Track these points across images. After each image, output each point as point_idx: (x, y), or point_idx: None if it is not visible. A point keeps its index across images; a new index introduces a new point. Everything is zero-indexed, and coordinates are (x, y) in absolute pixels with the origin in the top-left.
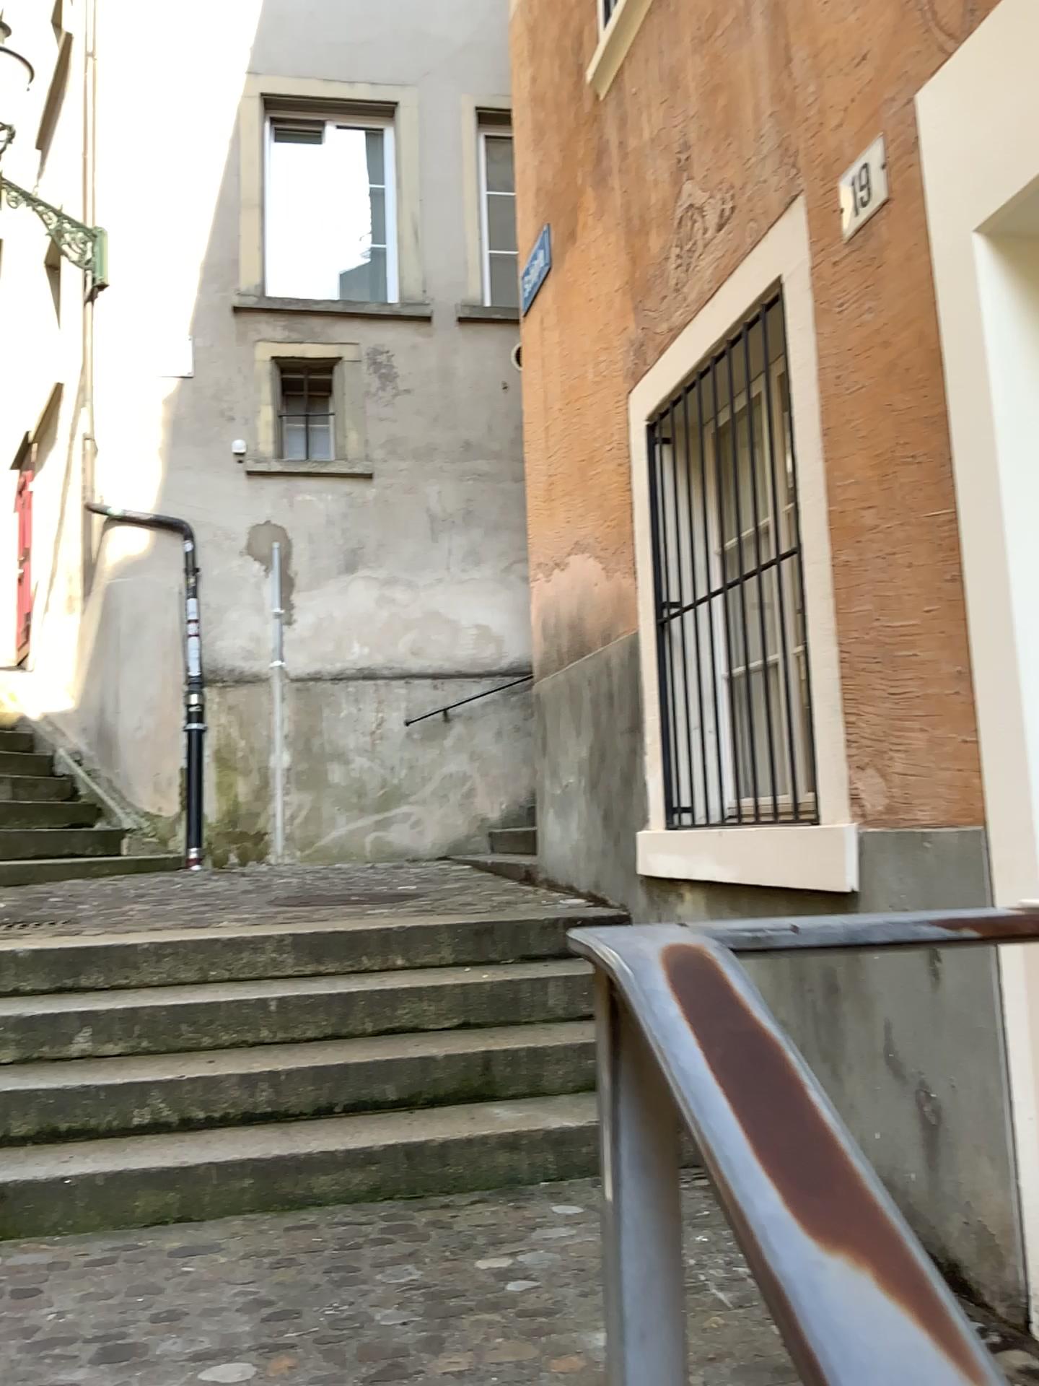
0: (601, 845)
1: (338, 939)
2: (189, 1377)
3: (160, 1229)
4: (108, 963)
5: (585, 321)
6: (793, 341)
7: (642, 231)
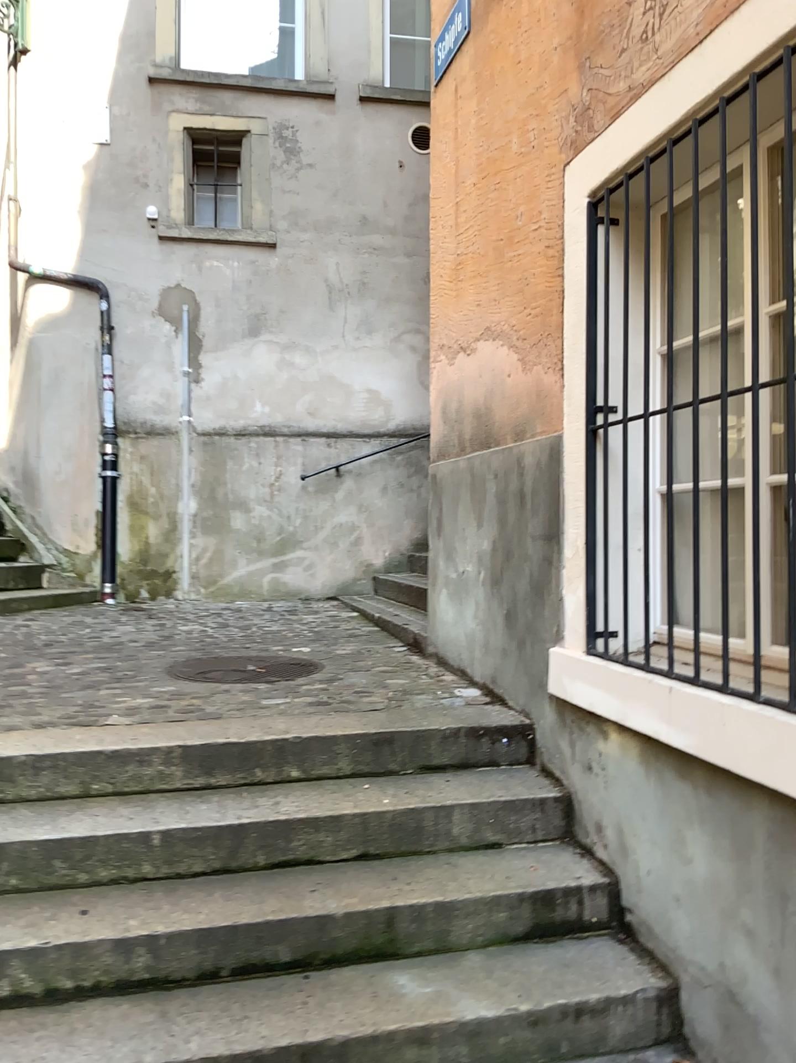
0: (503, 648)
1: (231, 750)
2: None
3: None
4: None
5: (509, 87)
6: None
7: None
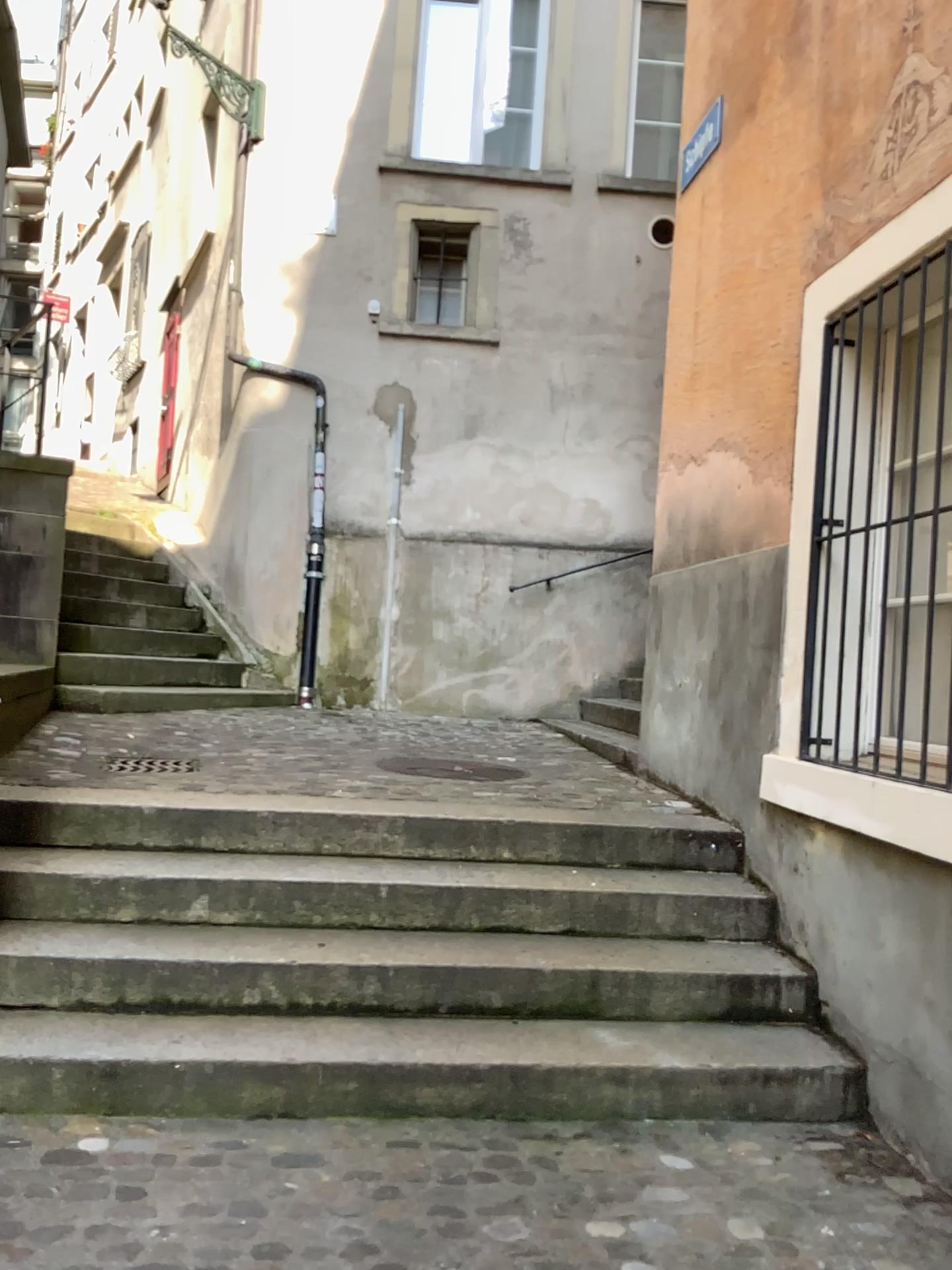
0: (718, 756)
1: (449, 826)
2: None
3: (266, 1127)
4: (227, 826)
5: (755, 204)
6: None
7: (843, 109)
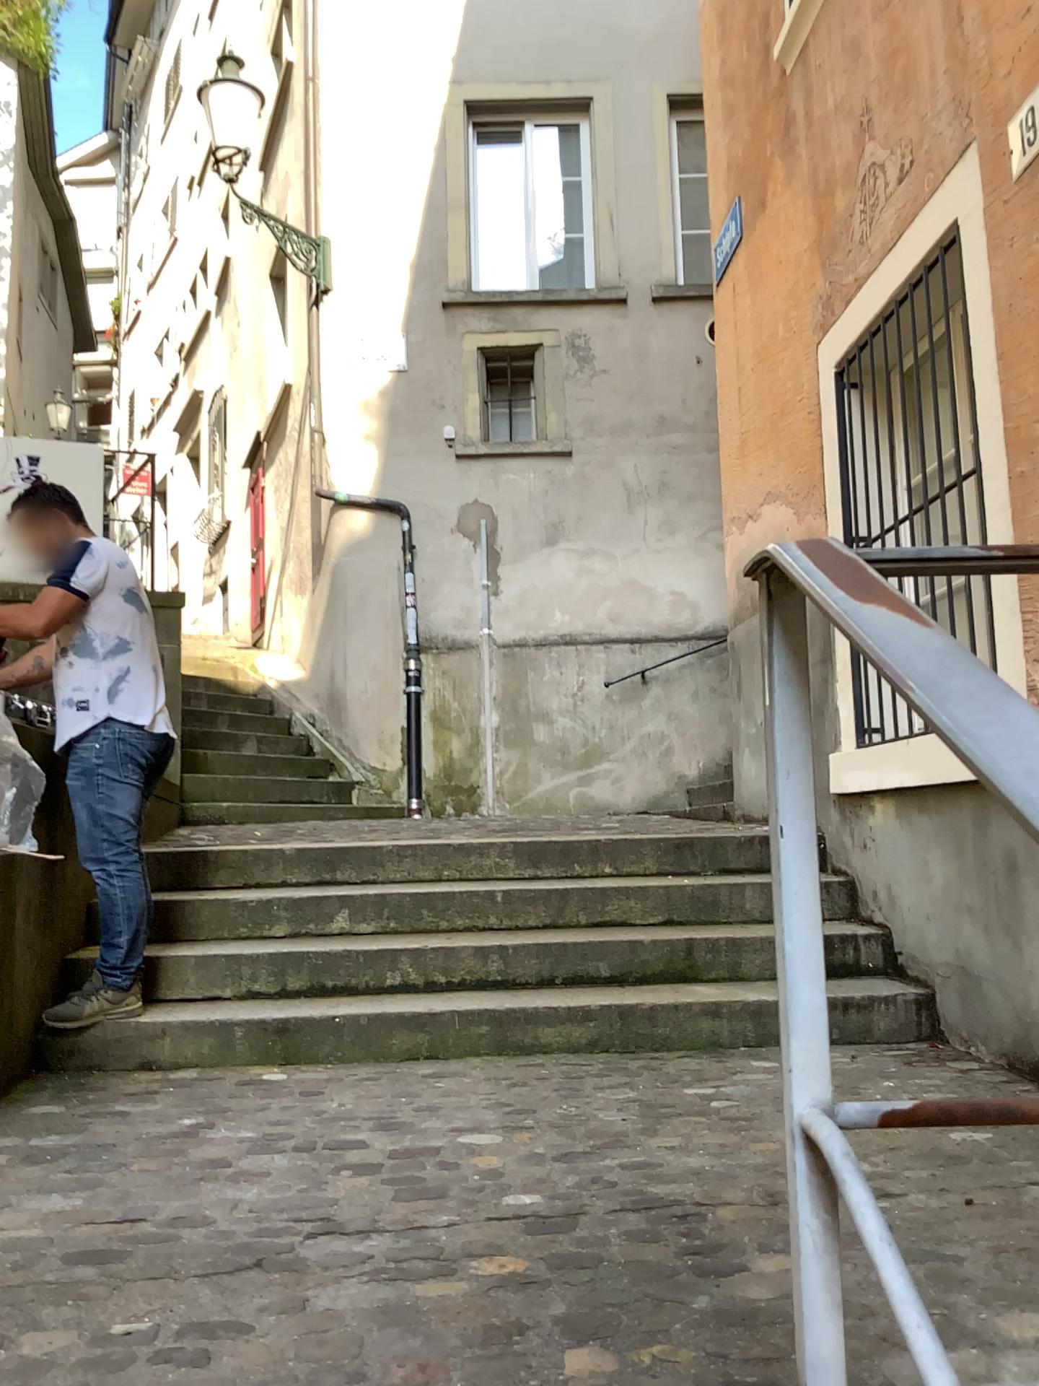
0: None
1: (554, 848)
2: (451, 1140)
3: (414, 1062)
4: (357, 863)
5: (775, 283)
6: (969, 276)
7: (828, 193)
